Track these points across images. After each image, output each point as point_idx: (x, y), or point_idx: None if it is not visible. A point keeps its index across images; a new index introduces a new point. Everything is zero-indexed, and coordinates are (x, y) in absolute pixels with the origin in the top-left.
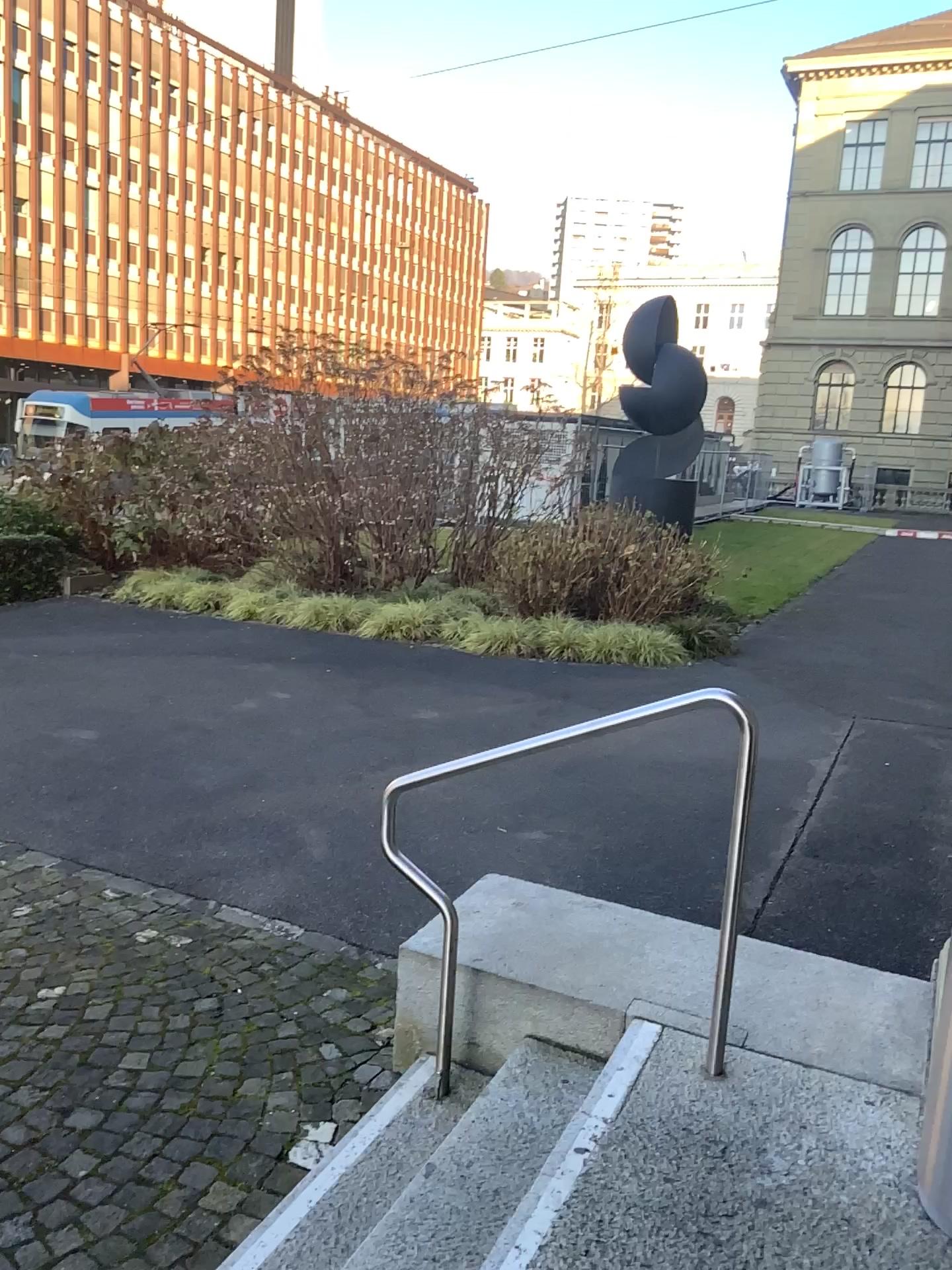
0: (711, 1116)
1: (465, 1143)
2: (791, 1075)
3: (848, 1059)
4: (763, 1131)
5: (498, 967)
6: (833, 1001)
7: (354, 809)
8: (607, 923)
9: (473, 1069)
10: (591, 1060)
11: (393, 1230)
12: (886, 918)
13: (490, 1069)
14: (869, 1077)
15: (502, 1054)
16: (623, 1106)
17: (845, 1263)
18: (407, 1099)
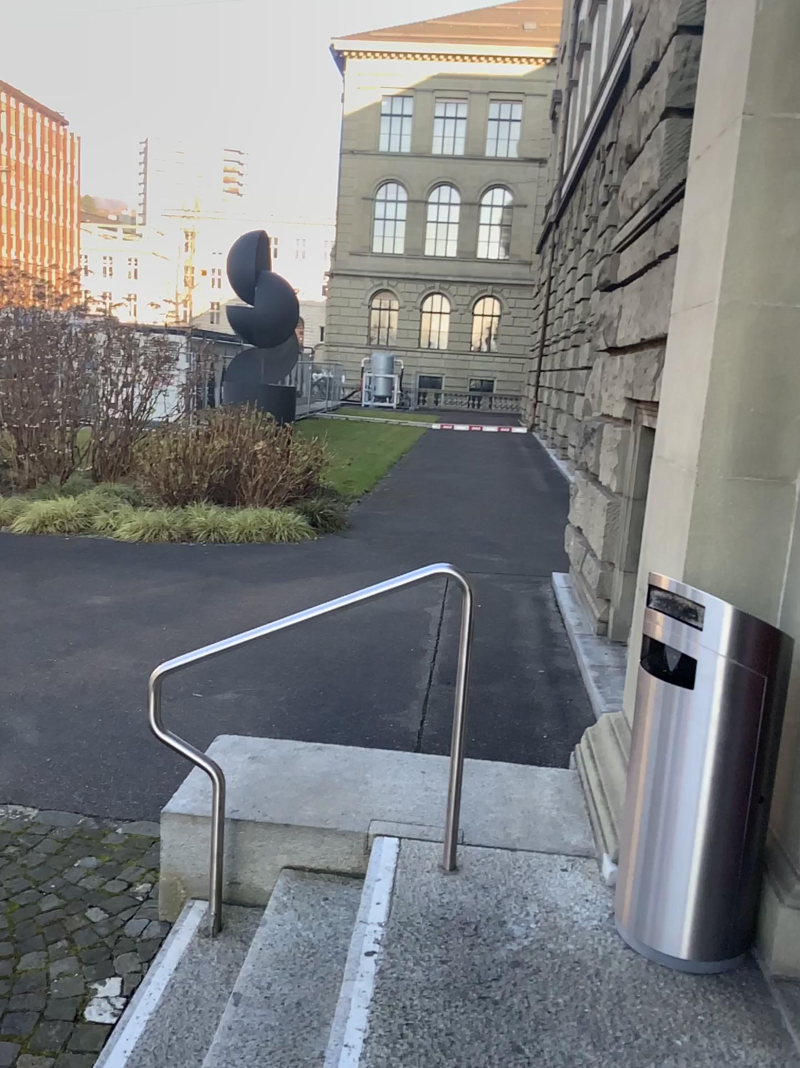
0: (456, 902)
1: (260, 967)
2: (501, 858)
3: (537, 839)
4: (497, 906)
5: (252, 813)
6: (513, 796)
7: (58, 693)
8: (329, 762)
9: (242, 903)
10: (342, 877)
11: (222, 1055)
12: (510, 726)
13: (257, 900)
14: (555, 849)
15: (267, 886)
16: (390, 908)
17: (583, 991)
18: (190, 941)
